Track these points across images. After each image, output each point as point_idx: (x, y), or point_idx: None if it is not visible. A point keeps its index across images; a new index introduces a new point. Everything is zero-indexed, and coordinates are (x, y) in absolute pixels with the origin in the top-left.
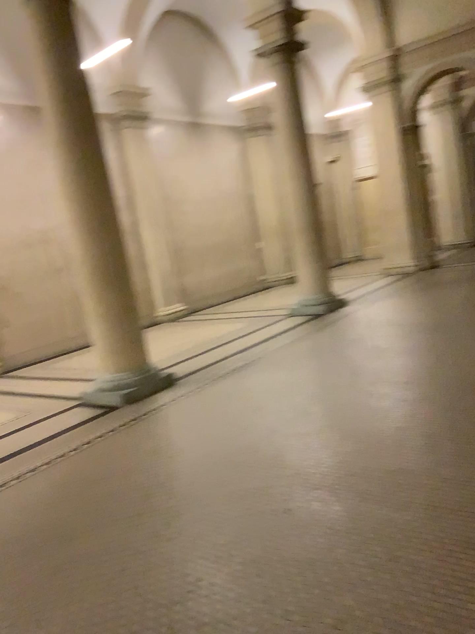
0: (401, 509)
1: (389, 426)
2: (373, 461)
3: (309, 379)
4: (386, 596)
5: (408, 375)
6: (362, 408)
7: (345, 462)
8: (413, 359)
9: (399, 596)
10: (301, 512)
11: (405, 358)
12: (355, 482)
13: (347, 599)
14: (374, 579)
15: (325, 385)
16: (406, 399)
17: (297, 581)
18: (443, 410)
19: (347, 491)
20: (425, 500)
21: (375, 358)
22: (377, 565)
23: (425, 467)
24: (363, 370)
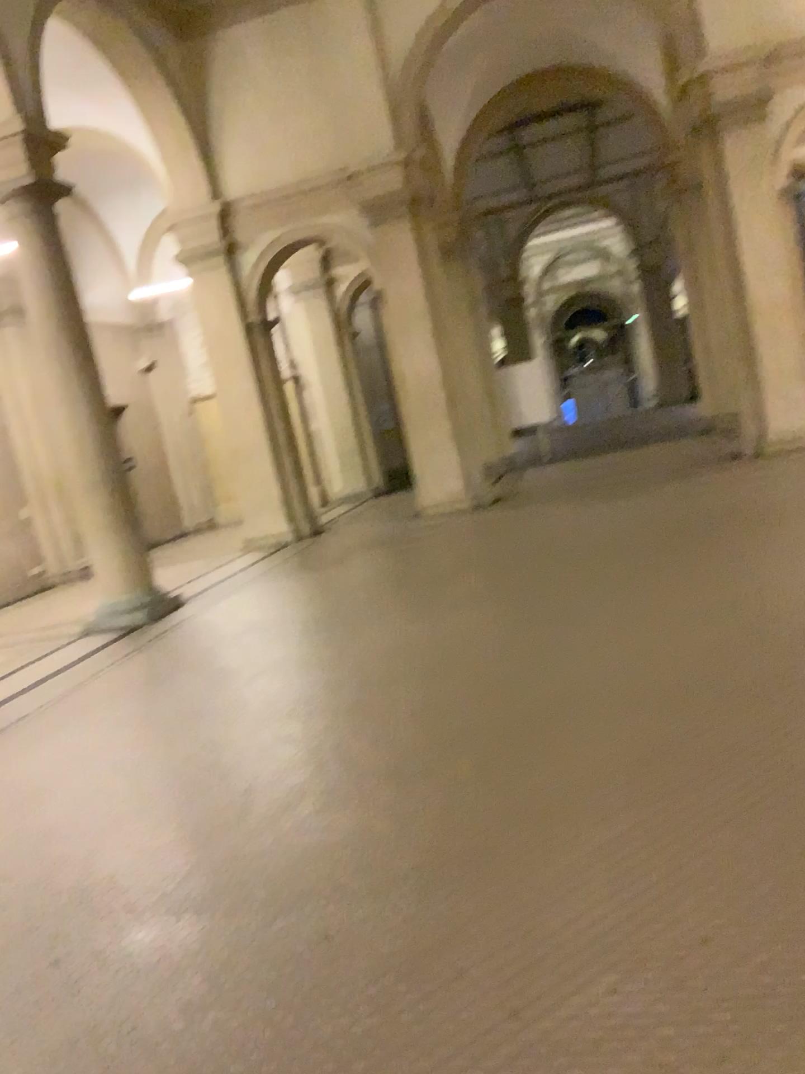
0: (230, 912)
1: (226, 792)
2: (196, 849)
3: (106, 739)
4: (195, 1043)
5: (262, 708)
6: (189, 770)
7: (153, 862)
8: (271, 681)
9: (214, 1037)
10: (75, 958)
11: (260, 681)
12: (166, 888)
13: (137, 1066)
14: (180, 1025)
15: (133, 744)
16: (256, 745)
17: (60, 1067)
18: (306, 751)
19: (151, 906)
20: (265, 890)
21: (216, 689)
22: (187, 1003)
23: (271, 842)
24: (196, 710)
